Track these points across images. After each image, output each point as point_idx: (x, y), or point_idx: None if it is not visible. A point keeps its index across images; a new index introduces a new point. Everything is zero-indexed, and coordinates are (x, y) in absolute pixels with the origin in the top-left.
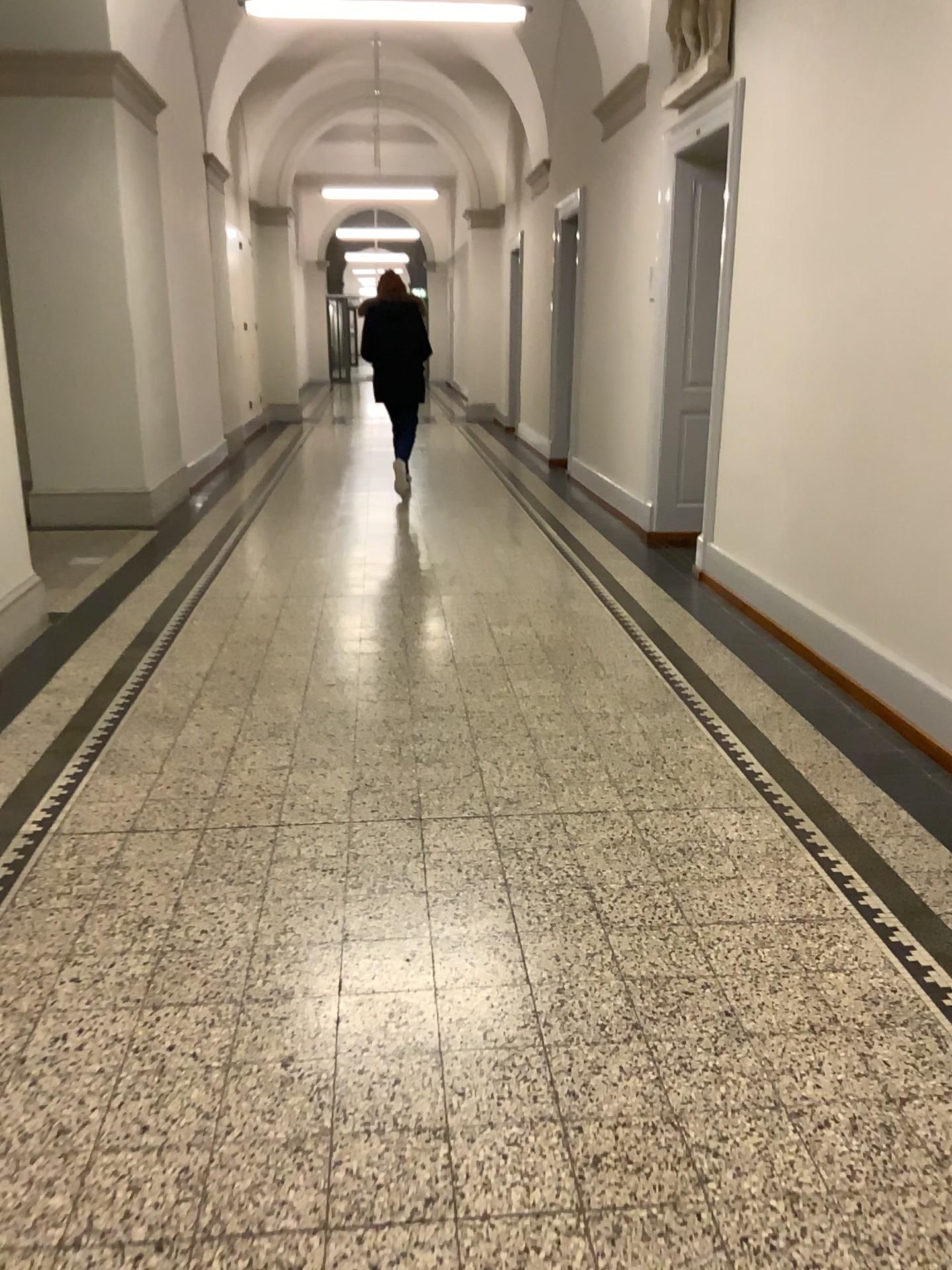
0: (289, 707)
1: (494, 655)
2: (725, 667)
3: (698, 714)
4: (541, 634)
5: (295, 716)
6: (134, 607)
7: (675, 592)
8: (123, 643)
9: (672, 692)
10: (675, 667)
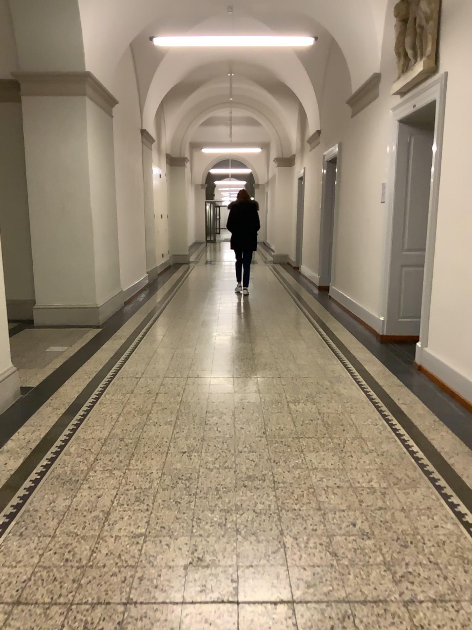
0: (152, 476)
1: (292, 432)
2: (452, 449)
3: (441, 493)
4: (322, 414)
5: (155, 485)
6: (70, 386)
7: (406, 382)
8: (57, 415)
9: (419, 471)
10: (417, 448)
